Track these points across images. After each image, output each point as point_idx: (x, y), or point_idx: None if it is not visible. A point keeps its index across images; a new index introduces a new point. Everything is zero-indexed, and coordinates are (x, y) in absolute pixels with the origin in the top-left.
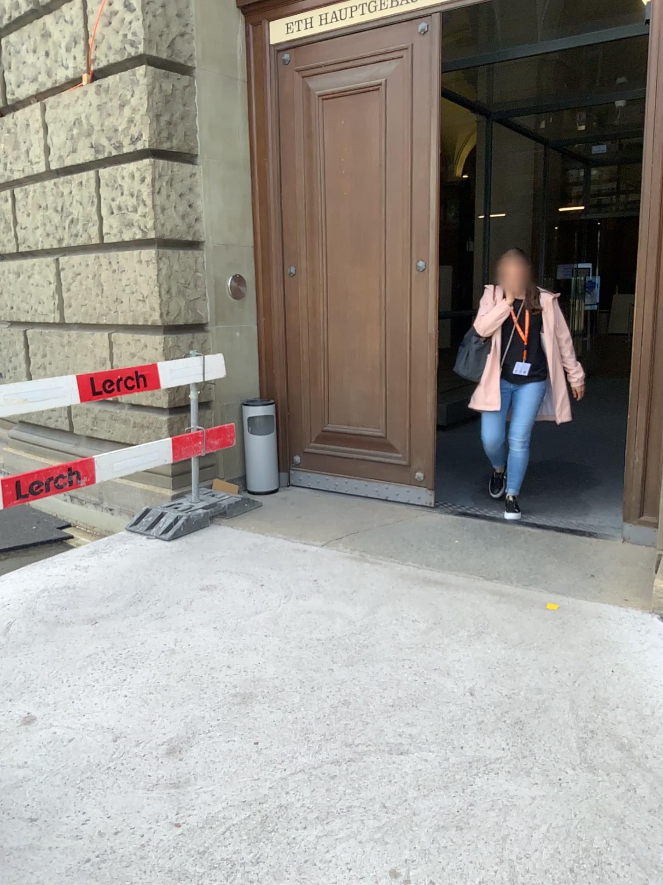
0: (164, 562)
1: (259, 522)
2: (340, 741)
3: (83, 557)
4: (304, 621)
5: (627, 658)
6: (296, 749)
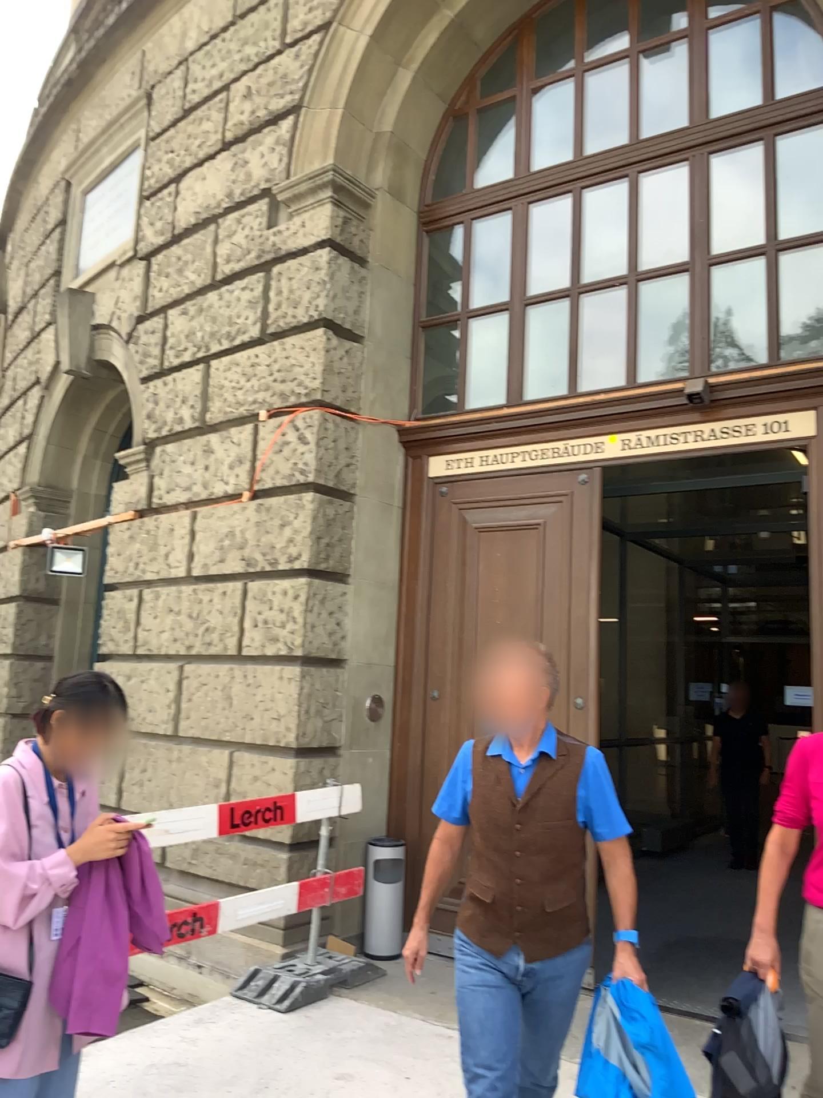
0: (284, 1038)
1: (388, 995)
2: None
3: (187, 1025)
4: None
5: None
6: None
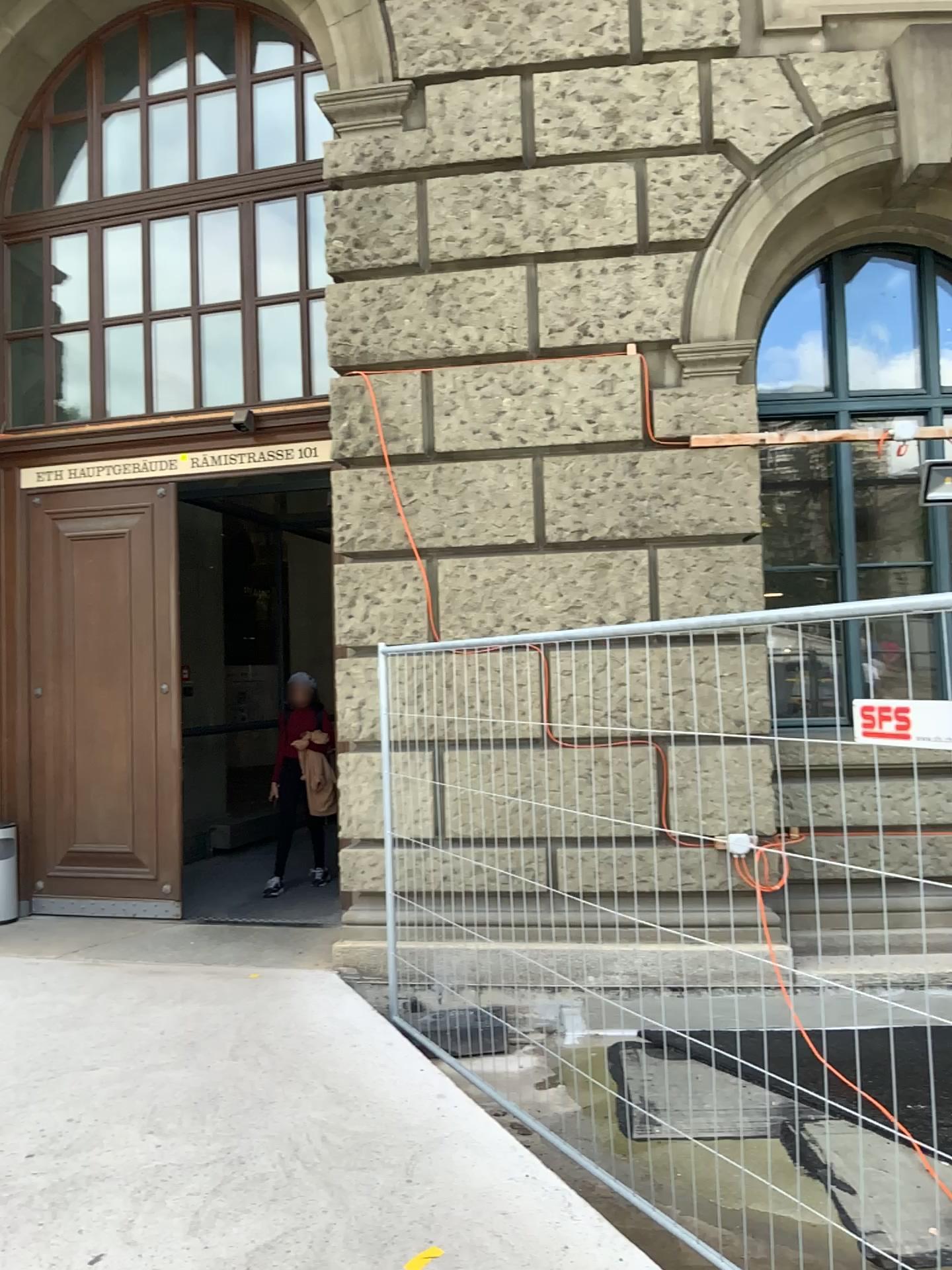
0: None
1: None
2: (46, 1067)
3: None
4: (29, 1007)
5: (297, 997)
6: (8, 1076)
